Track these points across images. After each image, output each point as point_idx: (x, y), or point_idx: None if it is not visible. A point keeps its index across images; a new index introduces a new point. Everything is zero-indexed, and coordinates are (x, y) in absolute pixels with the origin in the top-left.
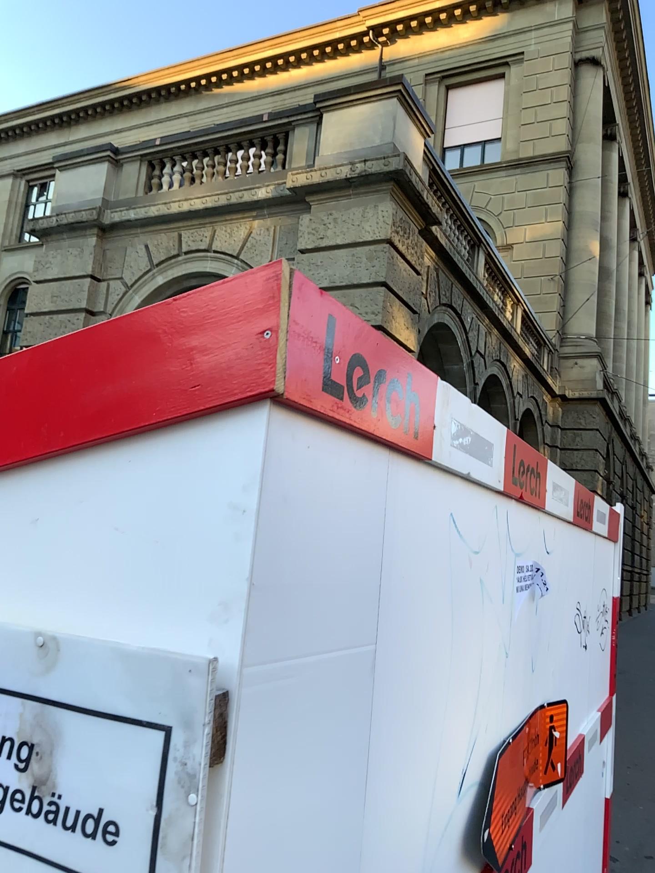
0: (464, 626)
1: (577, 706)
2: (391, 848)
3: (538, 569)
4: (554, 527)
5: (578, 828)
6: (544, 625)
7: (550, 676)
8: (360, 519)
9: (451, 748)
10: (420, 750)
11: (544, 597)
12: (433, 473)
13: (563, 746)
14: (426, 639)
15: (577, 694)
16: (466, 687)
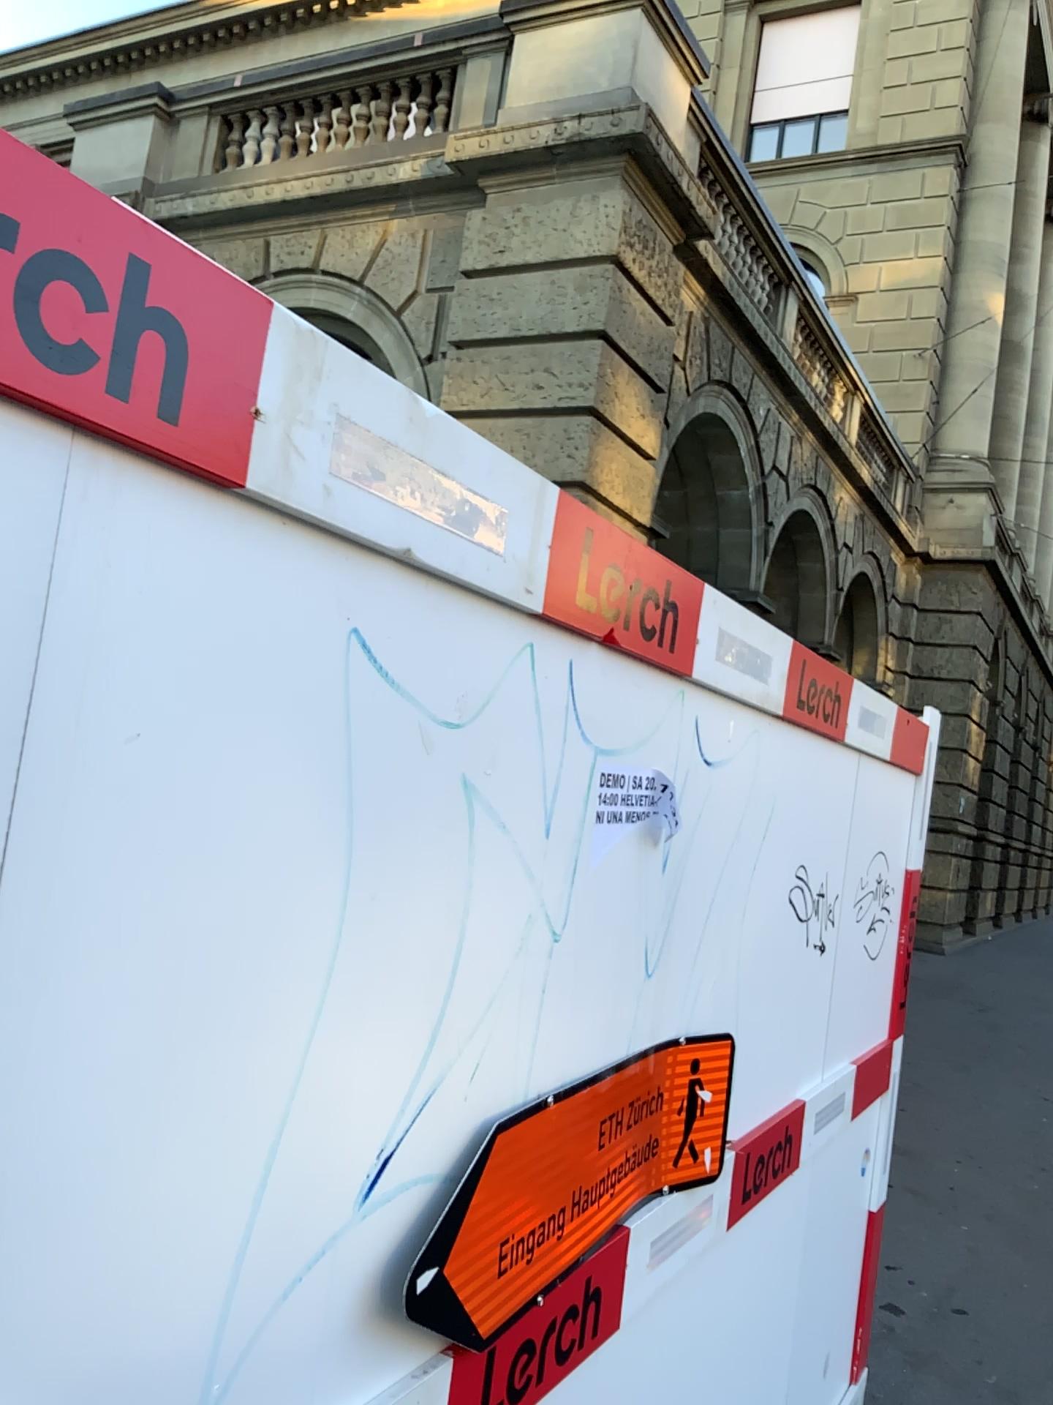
0: (403, 865)
1: (790, 1048)
2: (87, 1302)
3: (671, 787)
4: (726, 716)
5: (782, 1258)
6: (688, 894)
7: (708, 989)
8: None
9: (342, 1105)
10: (214, 1104)
11: (689, 841)
12: (283, 527)
13: (725, 1115)
14: (245, 876)
15: (791, 1028)
16: (400, 985)
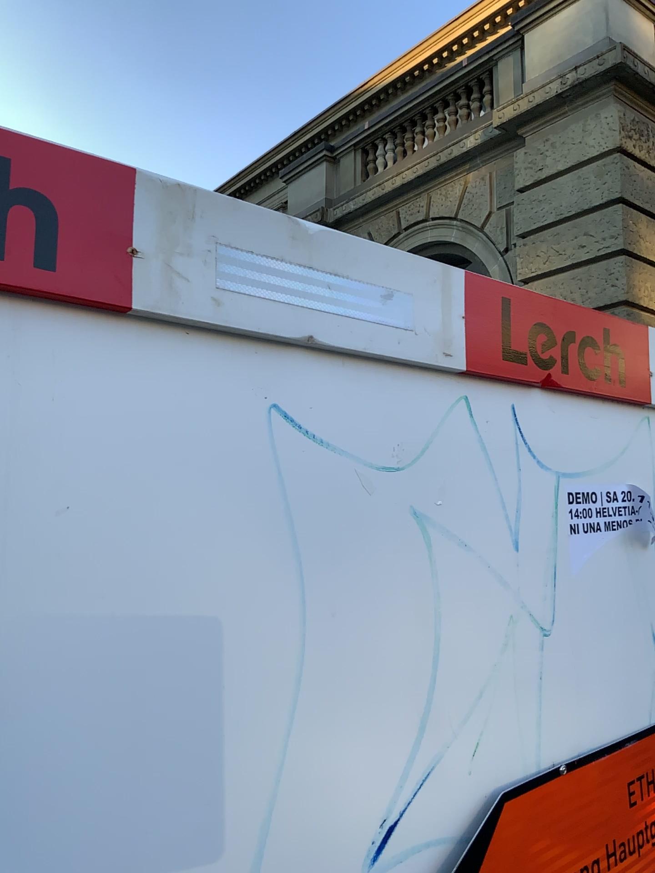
0: (364, 585)
1: None
2: None
3: (648, 496)
4: None
5: None
6: None
7: None
8: None
9: (335, 785)
10: (198, 791)
11: None
12: (189, 336)
13: None
14: (198, 606)
15: None
16: (379, 682)
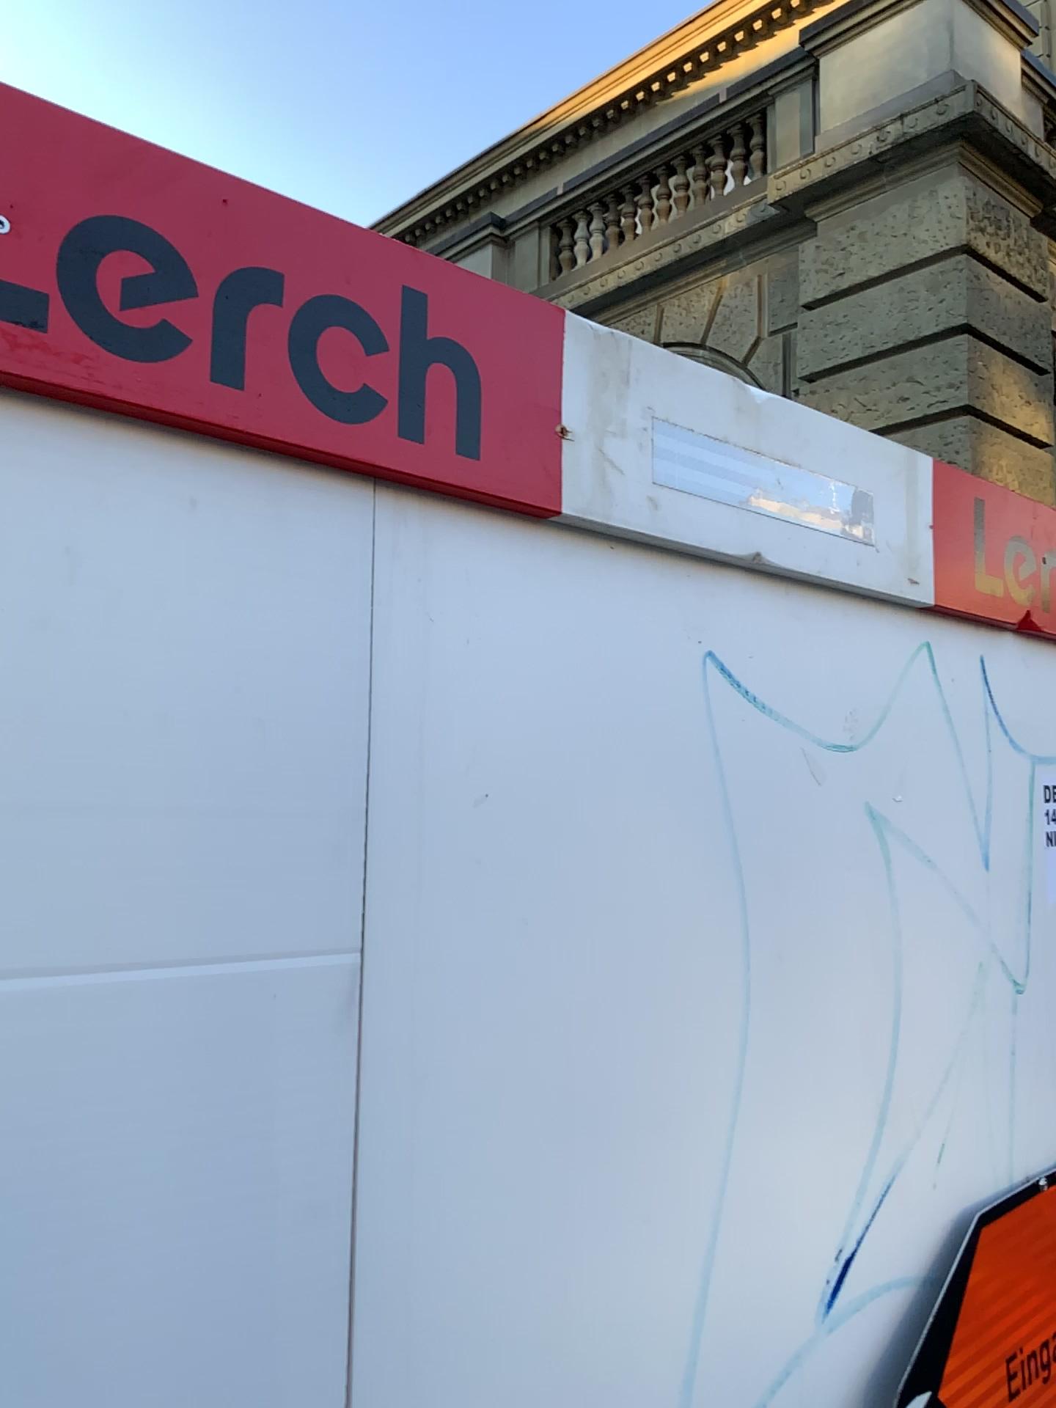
0: (813, 914)
1: None
2: None
3: None
4: None
5: None
6: None
7: None
8: (255, 644)
9: (784, 1198)
10: (633, 1202)
11: None
12: (614, 552)
13: None
14: (630, 941)
15: None
16: (833, 1054)
